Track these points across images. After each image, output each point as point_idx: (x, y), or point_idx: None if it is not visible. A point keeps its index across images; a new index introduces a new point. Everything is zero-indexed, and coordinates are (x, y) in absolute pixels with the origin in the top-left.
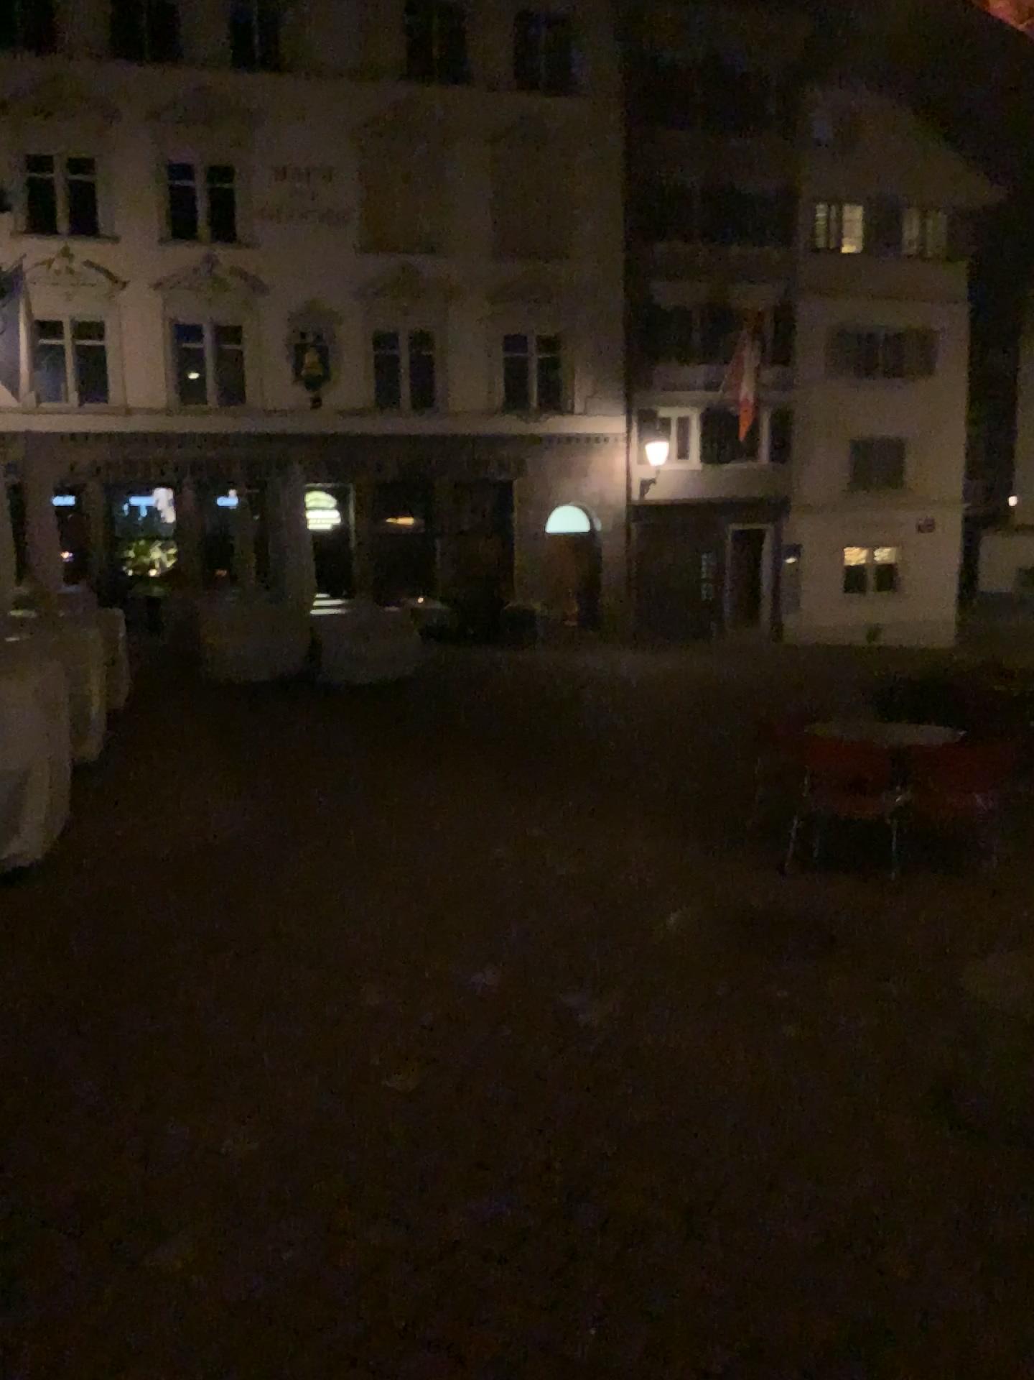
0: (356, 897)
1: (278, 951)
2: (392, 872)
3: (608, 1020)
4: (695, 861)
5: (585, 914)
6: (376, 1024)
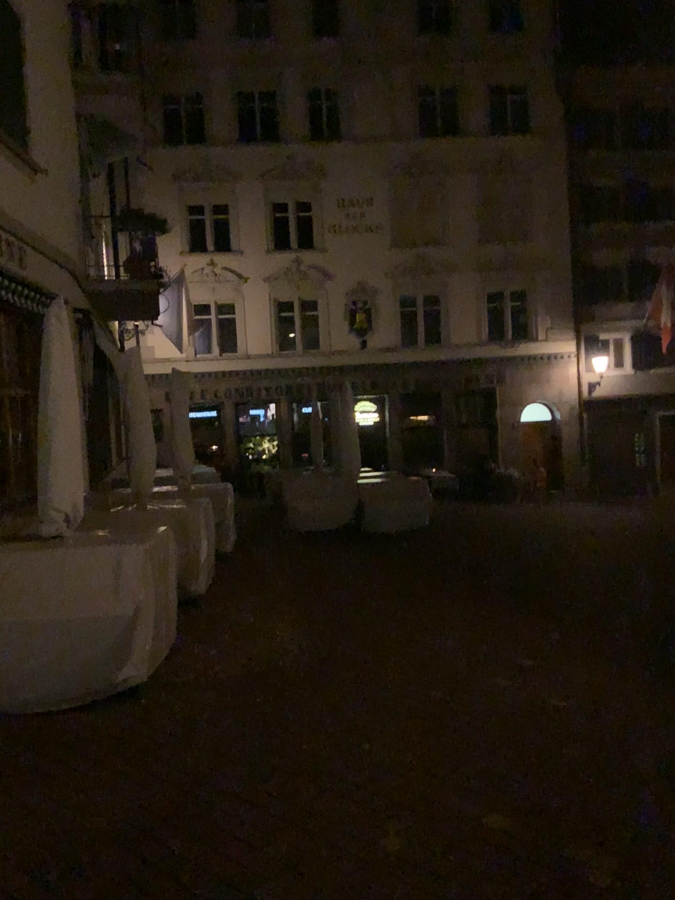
0: (382, 724)
1: (315, 779)
2: (412, 699)
3: (615, 884)
4: (670, 696)
5: (578, 750)
6: (394, 871)
